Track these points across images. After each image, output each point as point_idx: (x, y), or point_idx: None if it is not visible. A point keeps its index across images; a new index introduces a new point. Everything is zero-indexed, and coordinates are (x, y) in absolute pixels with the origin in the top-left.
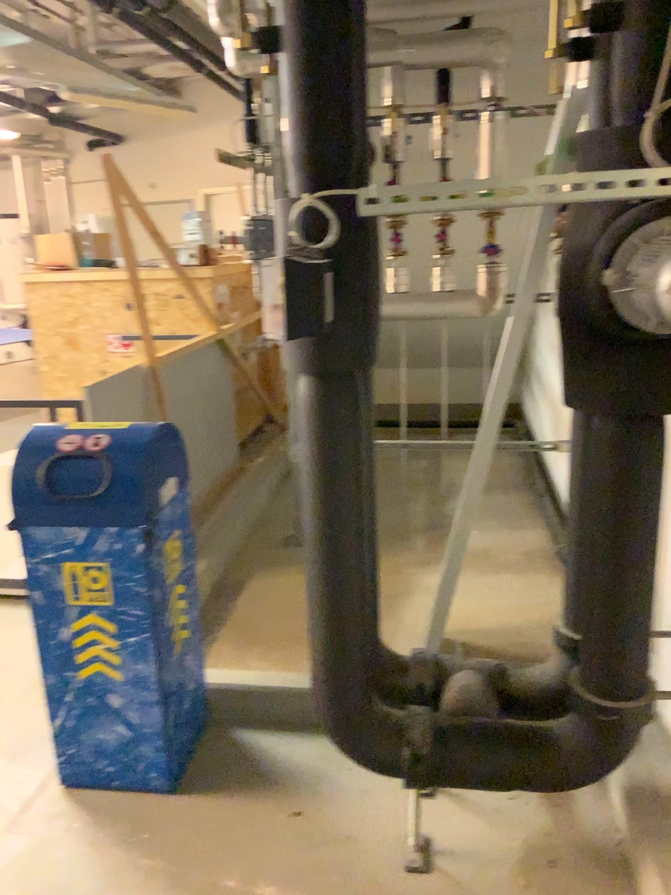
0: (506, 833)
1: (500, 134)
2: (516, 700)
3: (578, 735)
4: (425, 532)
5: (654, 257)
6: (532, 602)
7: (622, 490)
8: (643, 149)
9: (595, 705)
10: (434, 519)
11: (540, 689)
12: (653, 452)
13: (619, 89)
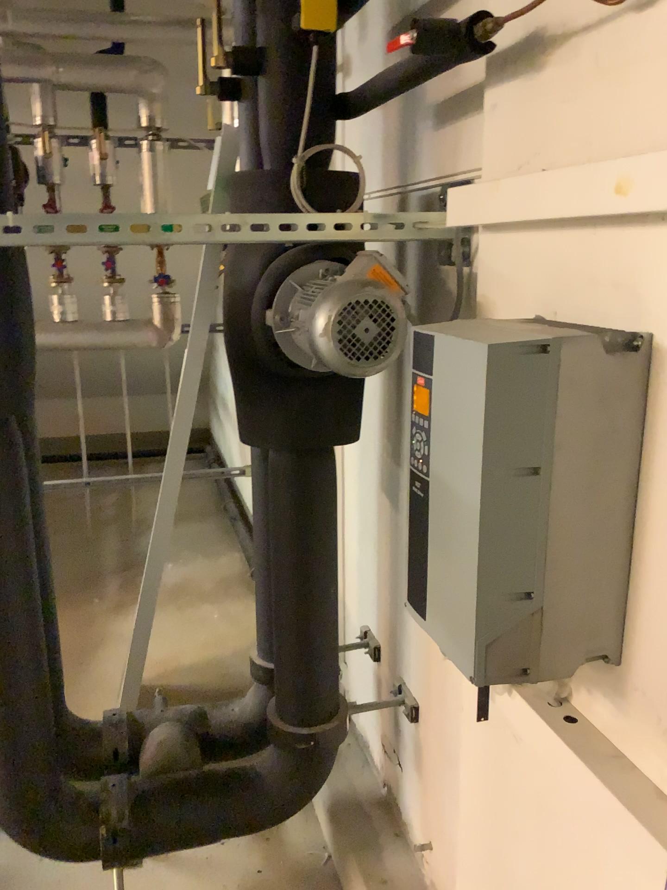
0: (217, 884)
1: (162, 164)
2: (217, 745)
3: (279, 769)
4: (114, 573)
5: (310, 299)
6: (228, 631)
7: (300, 522)
8: (292, 194)
9: (293, 735)
10: (123, 558)
11: (240, 727)
12: (325, 483)
13: (267, 133)
